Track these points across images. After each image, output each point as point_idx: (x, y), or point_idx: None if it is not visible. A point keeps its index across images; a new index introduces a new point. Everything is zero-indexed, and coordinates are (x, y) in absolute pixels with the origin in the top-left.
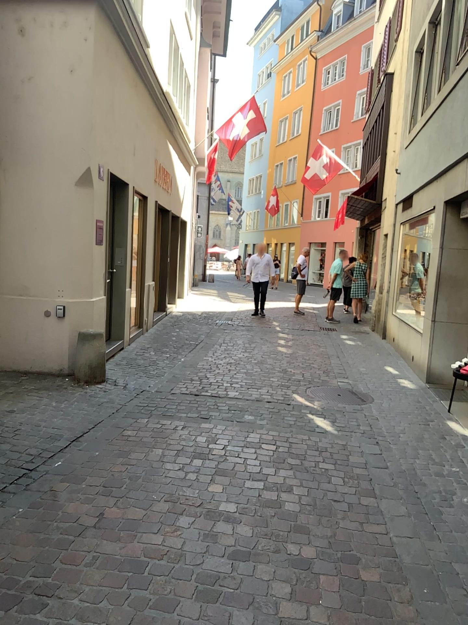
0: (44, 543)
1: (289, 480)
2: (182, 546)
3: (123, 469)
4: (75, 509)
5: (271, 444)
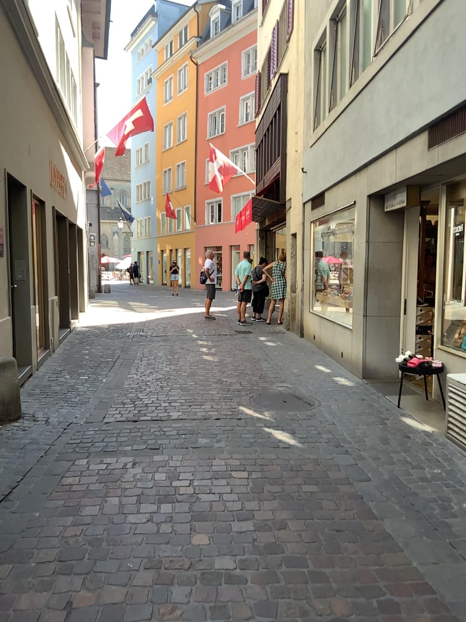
0: None
1: (279, 513)
2: None
3: (78, 532)
4: (31, 605)
5: (241, 470)
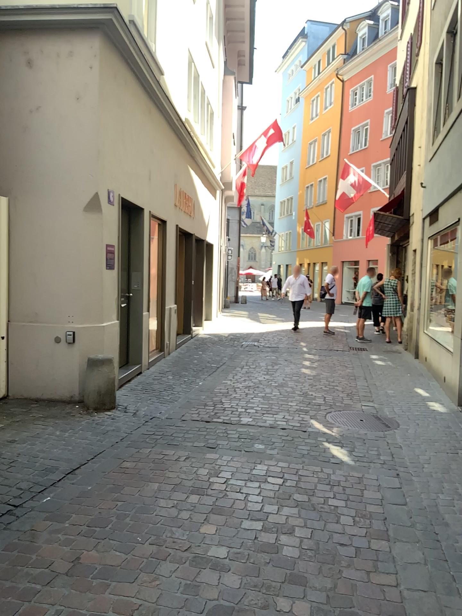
0: (7, 595)
1: (292, 519)
2: (158, 600)
3: (112, 506)
4: (51, 554)
5: (277, 476)
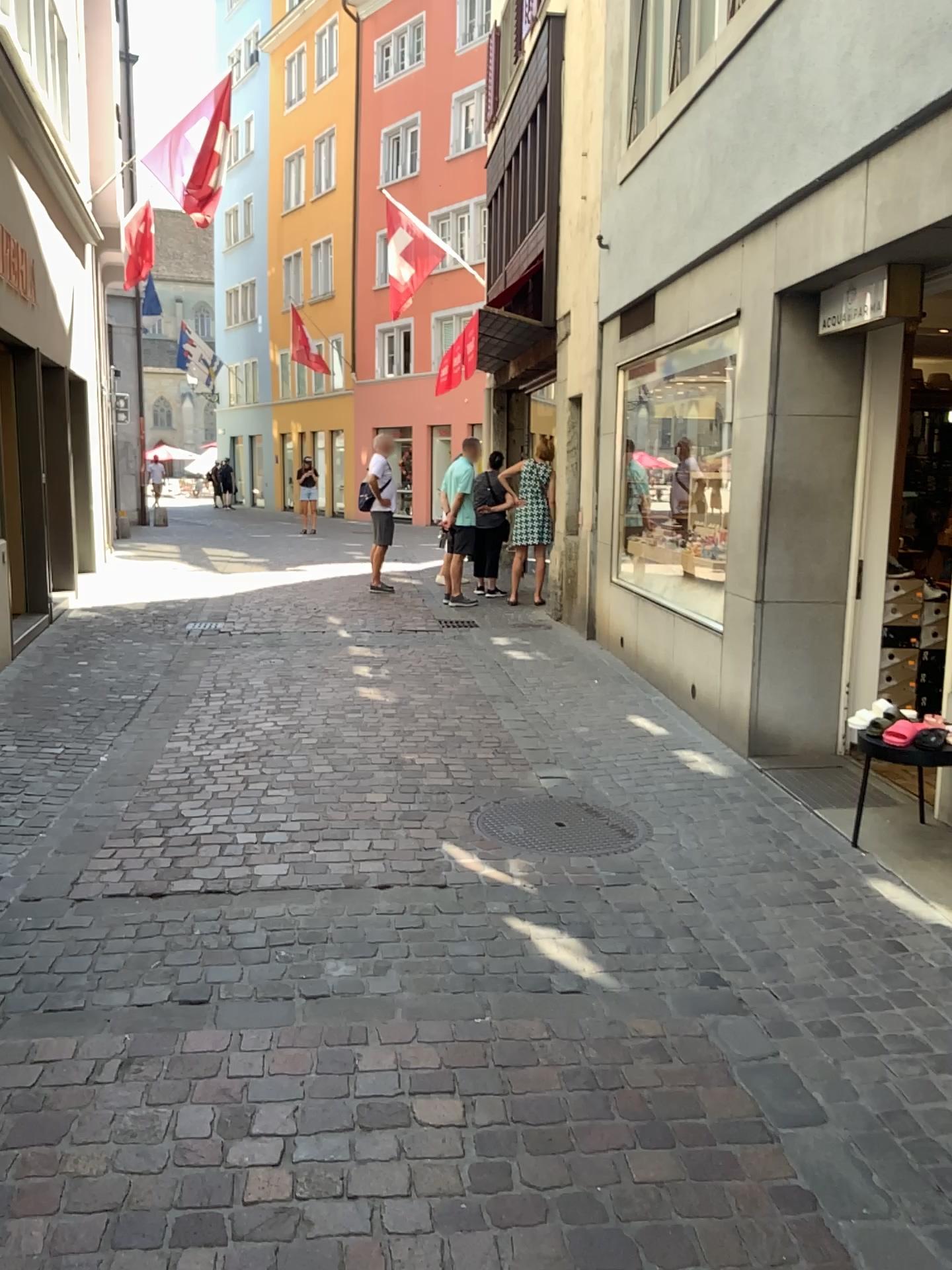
0: None
1: None
2: None
3: None
4: None
5: (443, 1094)
